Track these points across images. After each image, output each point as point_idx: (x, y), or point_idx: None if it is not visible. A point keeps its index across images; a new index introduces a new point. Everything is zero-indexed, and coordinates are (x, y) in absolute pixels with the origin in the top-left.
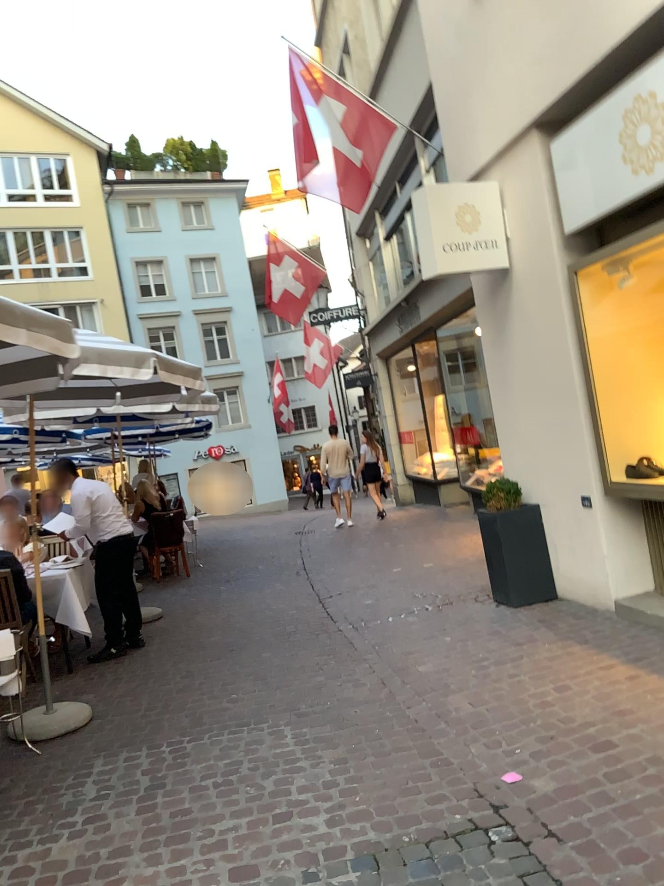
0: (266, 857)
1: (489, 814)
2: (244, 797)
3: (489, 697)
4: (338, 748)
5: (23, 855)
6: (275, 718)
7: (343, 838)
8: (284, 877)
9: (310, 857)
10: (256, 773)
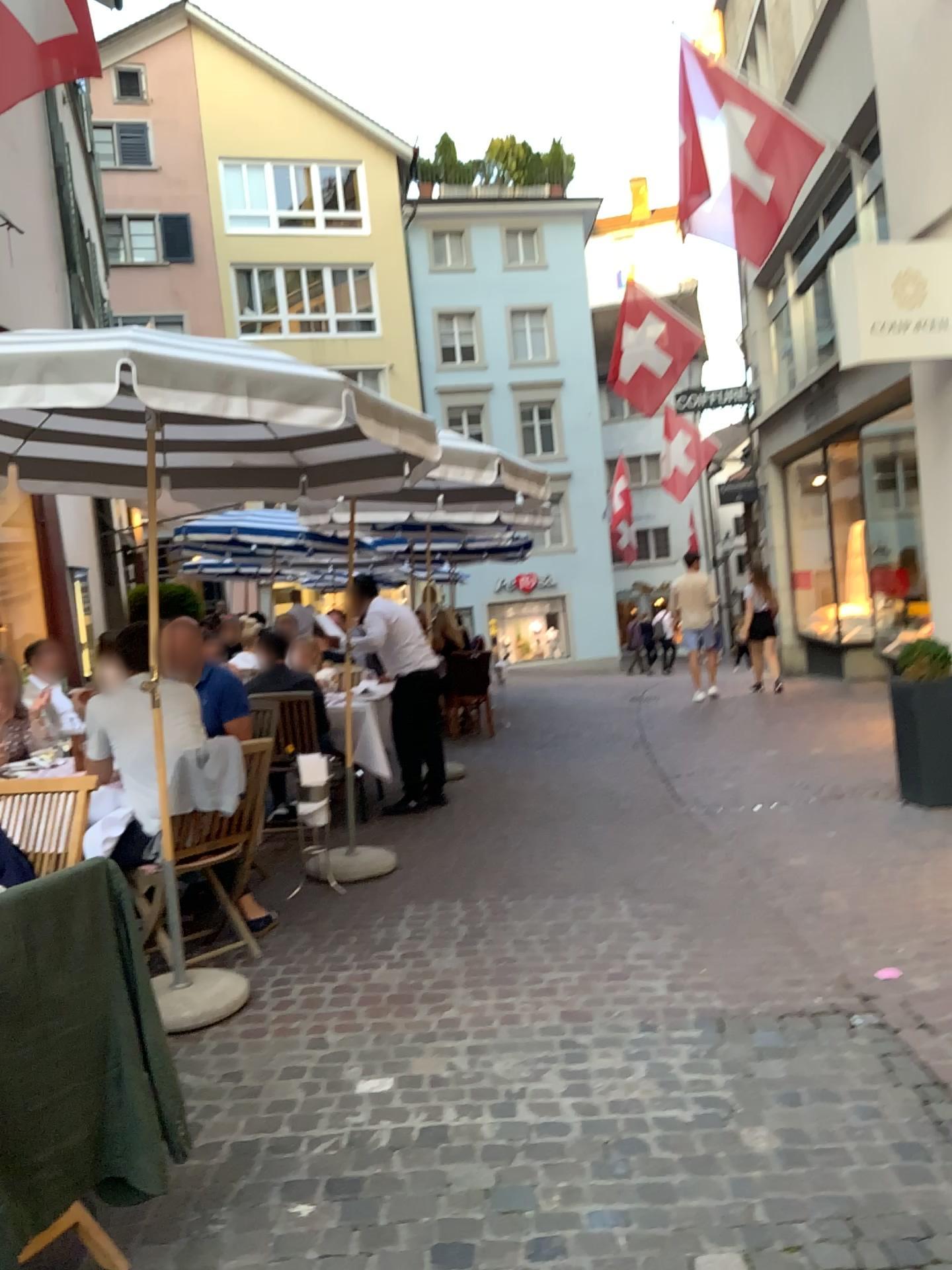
0: (601, 1007)
1: (855, 1000)
2: (575, 956)
3: (875, 896)
4: (683, 925)
5: (344, 976)
6: (609, 890)
7: (685, 1001)
8: (620, 1023)
9: (648, 1012)
10: (588, 936)
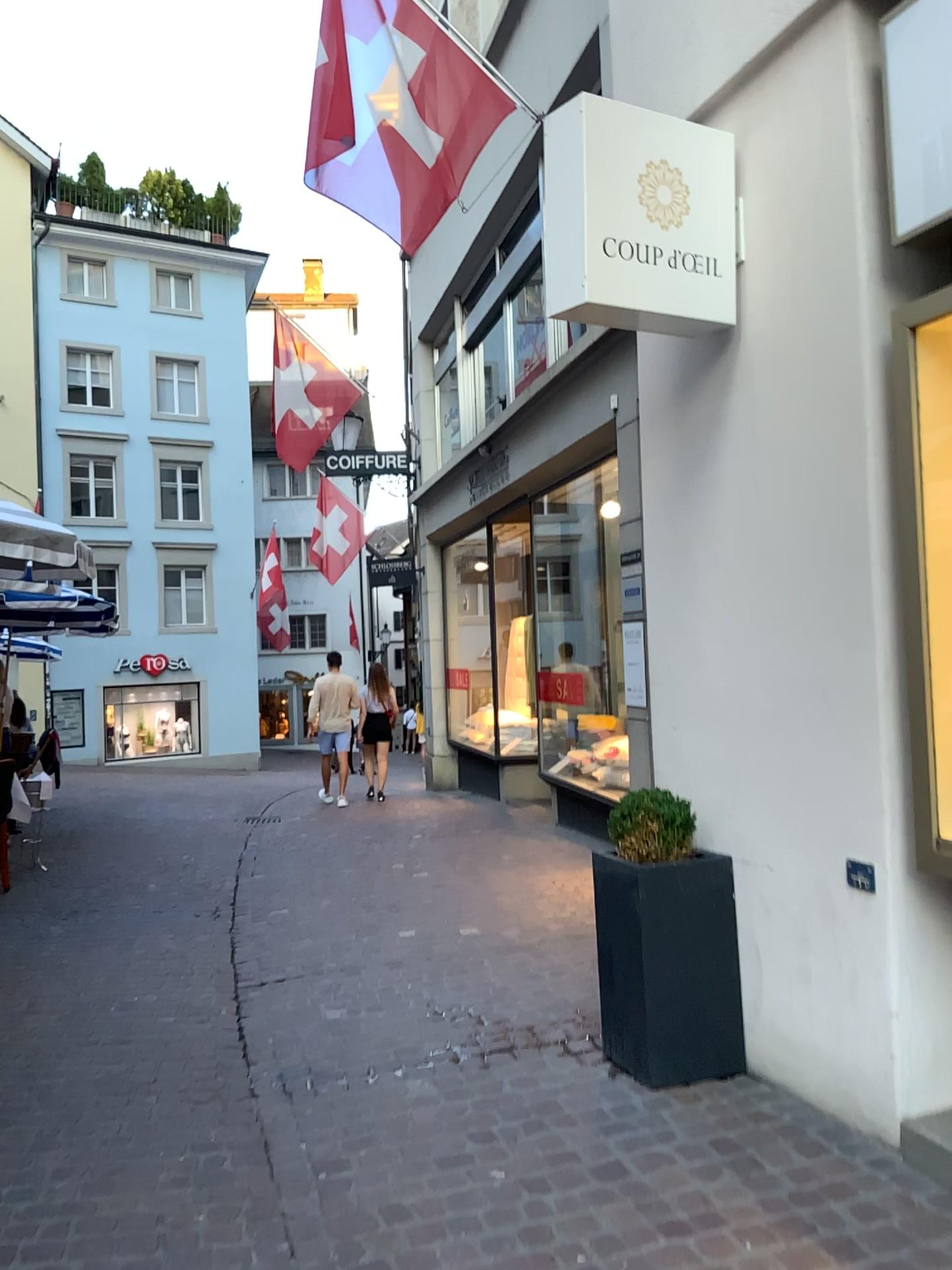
0: None
1: None
2: None
3: None
4: None
5: None
6: None
7: None
8: None
9: None
10: None
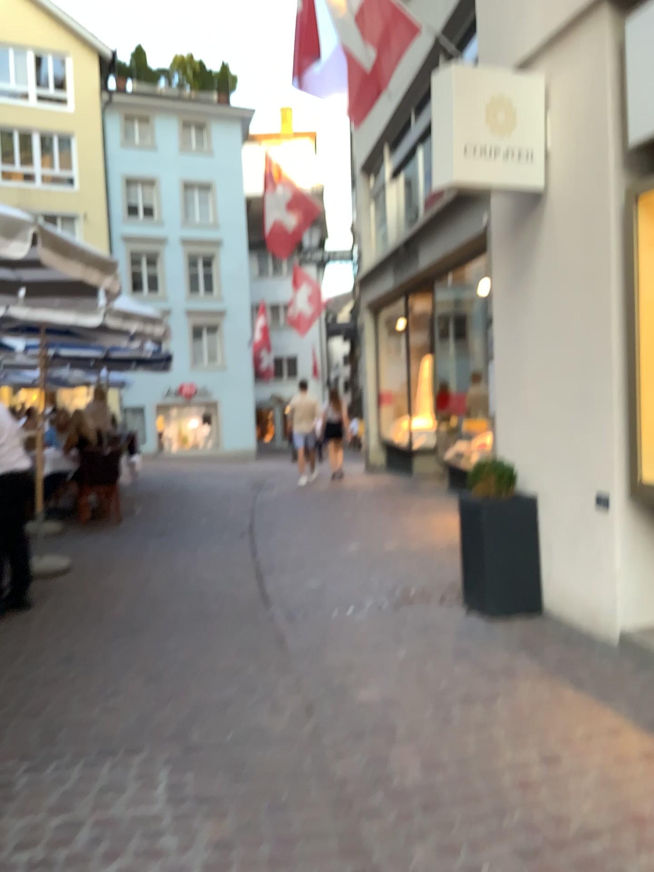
0: None
1: None
2: None
3: (451, 762)
4: (224, 824)
5: None
6: (152, 751)
7: None
8: None
9: None
10: (93, 855)
